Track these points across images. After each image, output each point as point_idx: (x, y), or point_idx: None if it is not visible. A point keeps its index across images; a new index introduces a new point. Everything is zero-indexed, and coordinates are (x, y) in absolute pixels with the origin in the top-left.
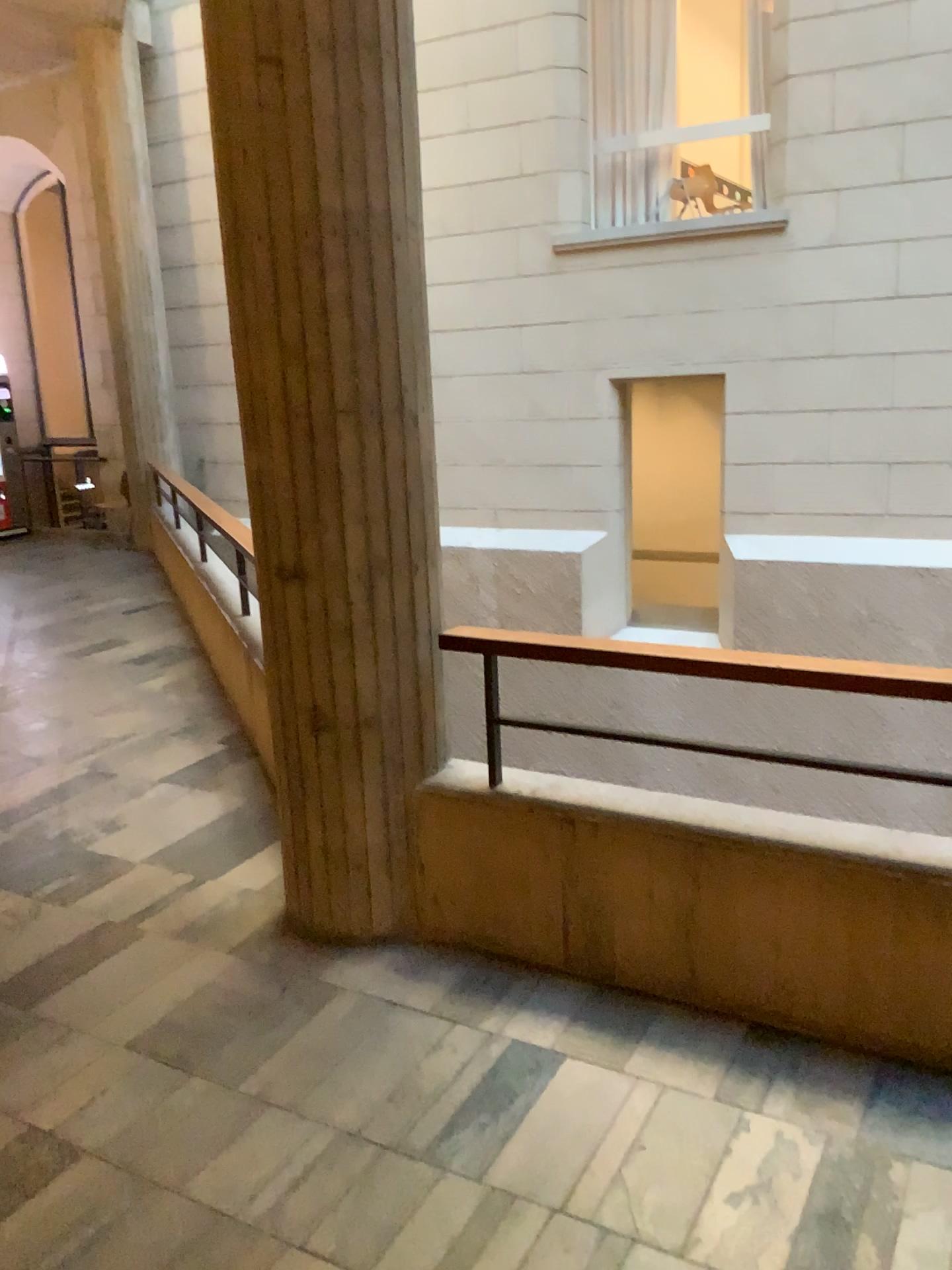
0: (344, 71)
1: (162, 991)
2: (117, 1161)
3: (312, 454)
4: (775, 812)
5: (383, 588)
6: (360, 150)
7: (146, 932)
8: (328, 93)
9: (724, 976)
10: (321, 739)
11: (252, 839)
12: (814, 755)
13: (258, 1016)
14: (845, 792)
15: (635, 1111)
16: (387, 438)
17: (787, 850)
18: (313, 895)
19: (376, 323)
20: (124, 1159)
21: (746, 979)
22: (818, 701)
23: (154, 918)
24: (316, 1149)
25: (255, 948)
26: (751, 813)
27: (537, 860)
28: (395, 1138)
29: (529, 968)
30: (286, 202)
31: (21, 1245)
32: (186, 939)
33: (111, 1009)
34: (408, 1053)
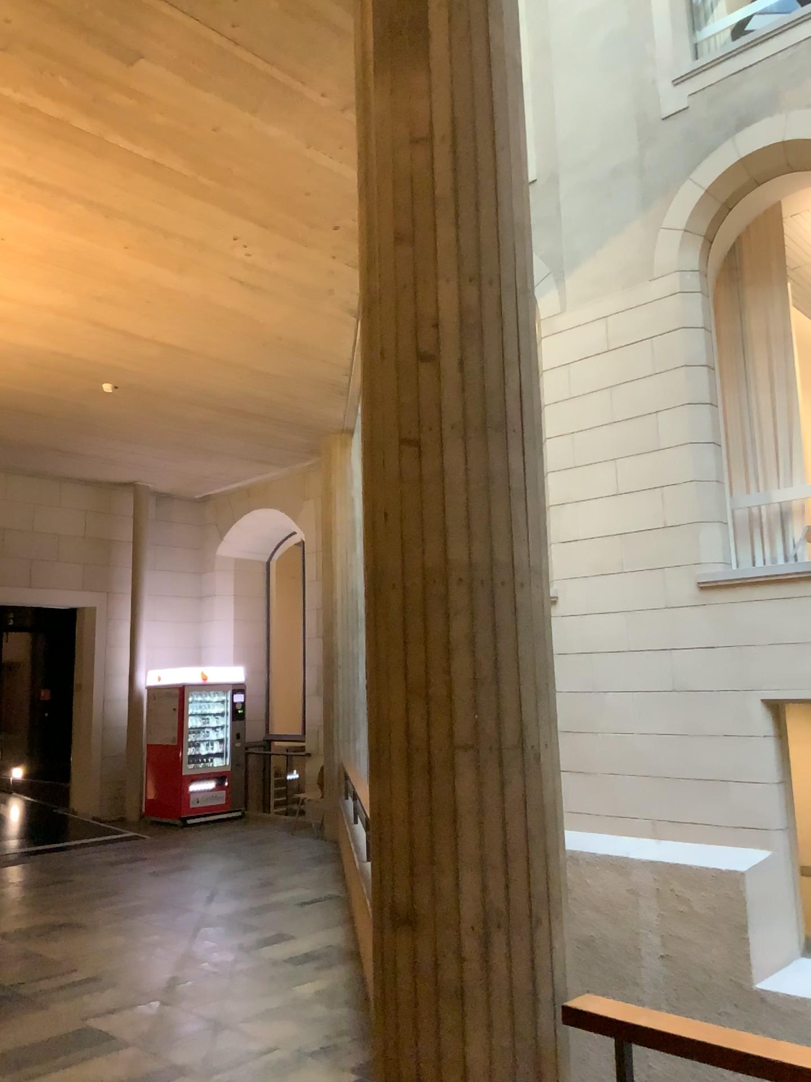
0: (474, 447)
1: None
2: None
3: (430, 792)
4: None
5: (499, 945)
6: (486, 511)
7: None
8: (459, 465)
9: None
10: None
11: None
12: None
13: None
14: None
15: None
16: (507, 779)
17: None
18: None
19: (497, 665)
20: None
21: None
22: None
23: None
24: None
25: None
26: None
27: None
28: None
29: None
30: (418, 556)
31: None
32: None
33: None
34: None
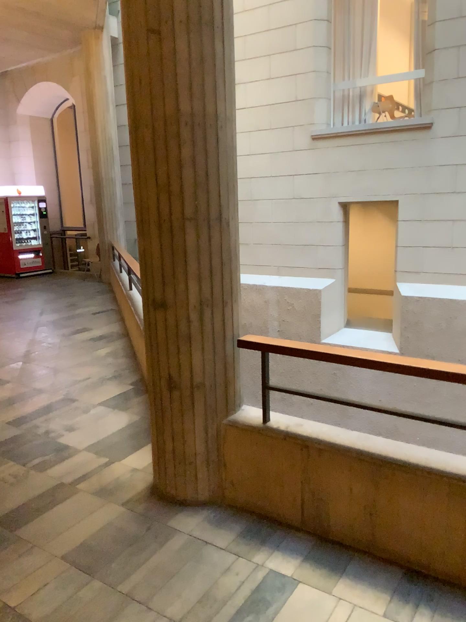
0: (194, 37)
1: (84, 526)
2: None
3: (172, 241)
4: (422, 449)
5: (208, 314)
6: (201, 79)
7: (79, 491)
8: (185, 49)
9: (390, 540)
10: (173, 394)
11: (140, 440)
12: (446, 418)
13: (132, 545)
14: (464, 441)
15: (337, 621)
16: (212, 233)
17: (428, 472)
18: (167, 477)
19: (207, 172)
20: None
21: (403, 543)
22: (448, 388)
23: (84, 483)
24: None
25: (135, 504)
26: (408, 449)
27: (287, 466)
28: None
29: (281, 525)
30: (161, 107)
31: None
32: (99, 496)
33: (55, 535)
34: (211, 574)
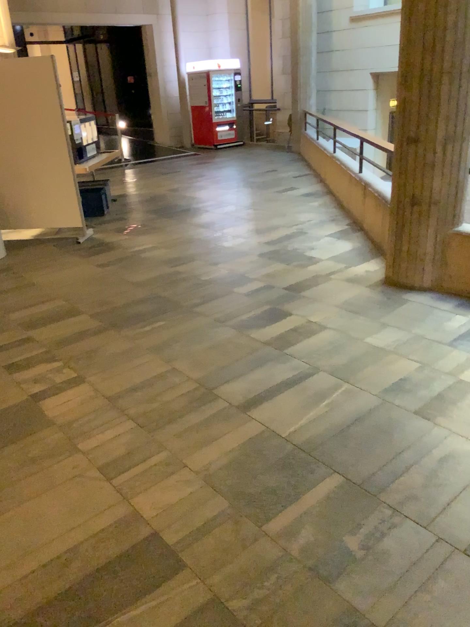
0: None
1: (343, 294)
2: (340, 331)
3: (428, 92)
4: None
5: (448, 149)
6: None
7: (334, 278)
8: None
9: None
10: (412, 209)
11: (368, 256)
12: None
13: (380, 304)
14: None
15: None
16: (460, 85)
17: None
18: (400, 270)
19: (464, 36)
20: (342, 331)
21: None
22: None
23: (335, 274)
24: (406, 338)
25: (375, 286)
26: None
27: None
28: (435, 339)
29: None
30: None
31: (315, 344)
32: (349, 281)
33: (327, 296)
34: (438, 320)
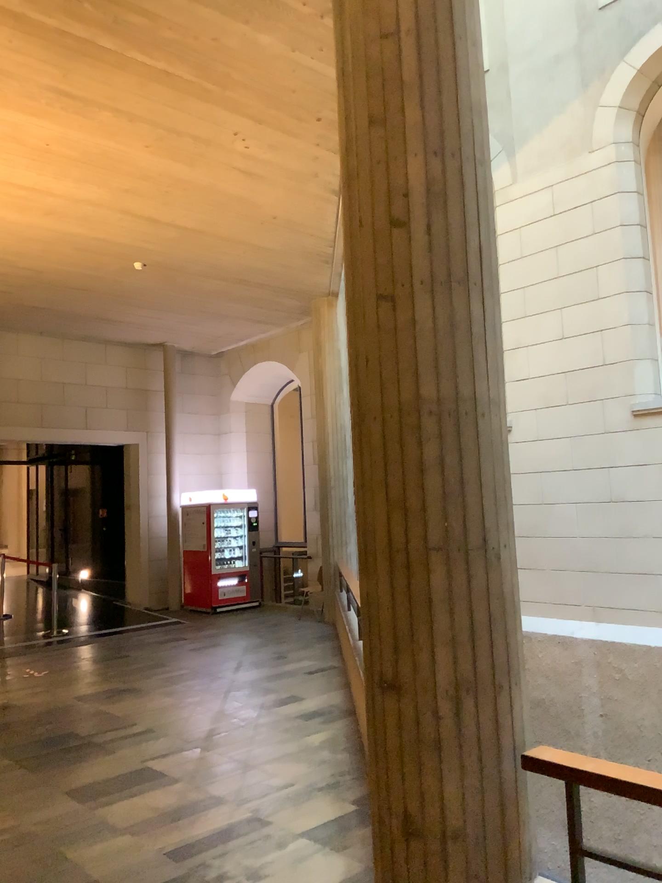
0: (441, 299)
1: None
2: None
3: (410, 585)
4: None
5: (469, 706)
6: (452, 353)
7: None
8: (429, 315)
9: None
10: (413, 843)
11: None
12: None
13: None
14: None
15: None
16: (473, 574)
17: None
18: None
19: (464, 481)
20: None
21: None
22: None
23: None
24: None
25: None
26: None
27: None
28: None
29: None
30: (396, 393)
31: None
32: None
33: None
34: None
